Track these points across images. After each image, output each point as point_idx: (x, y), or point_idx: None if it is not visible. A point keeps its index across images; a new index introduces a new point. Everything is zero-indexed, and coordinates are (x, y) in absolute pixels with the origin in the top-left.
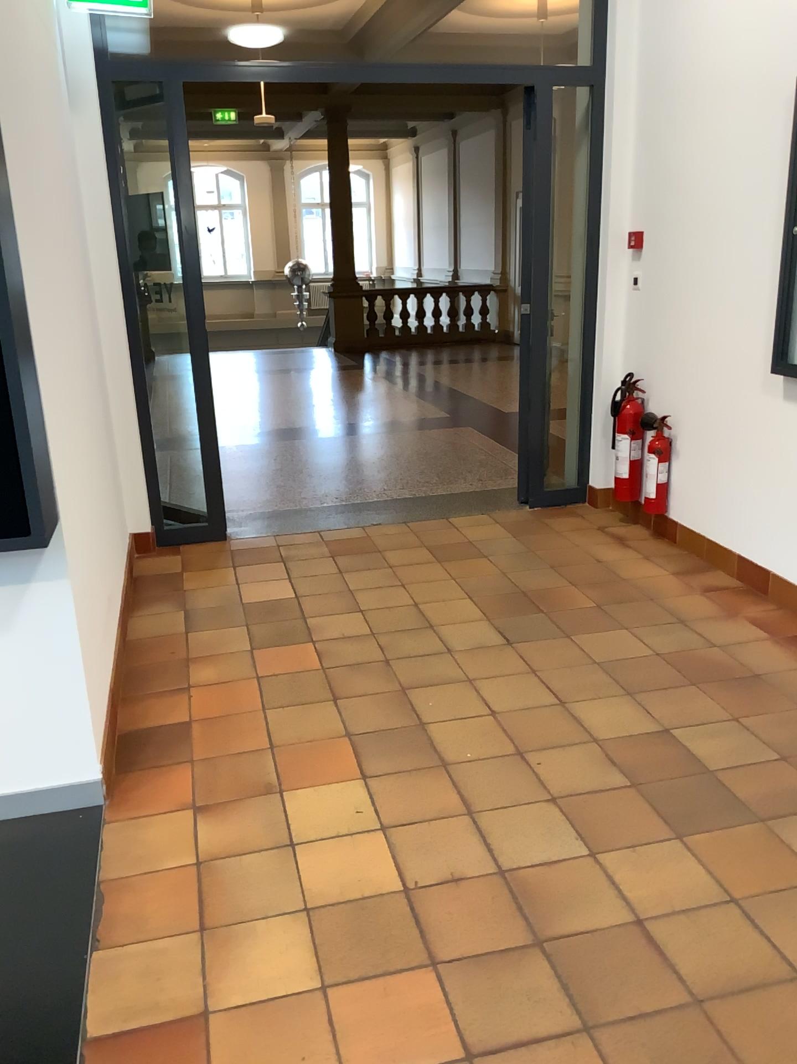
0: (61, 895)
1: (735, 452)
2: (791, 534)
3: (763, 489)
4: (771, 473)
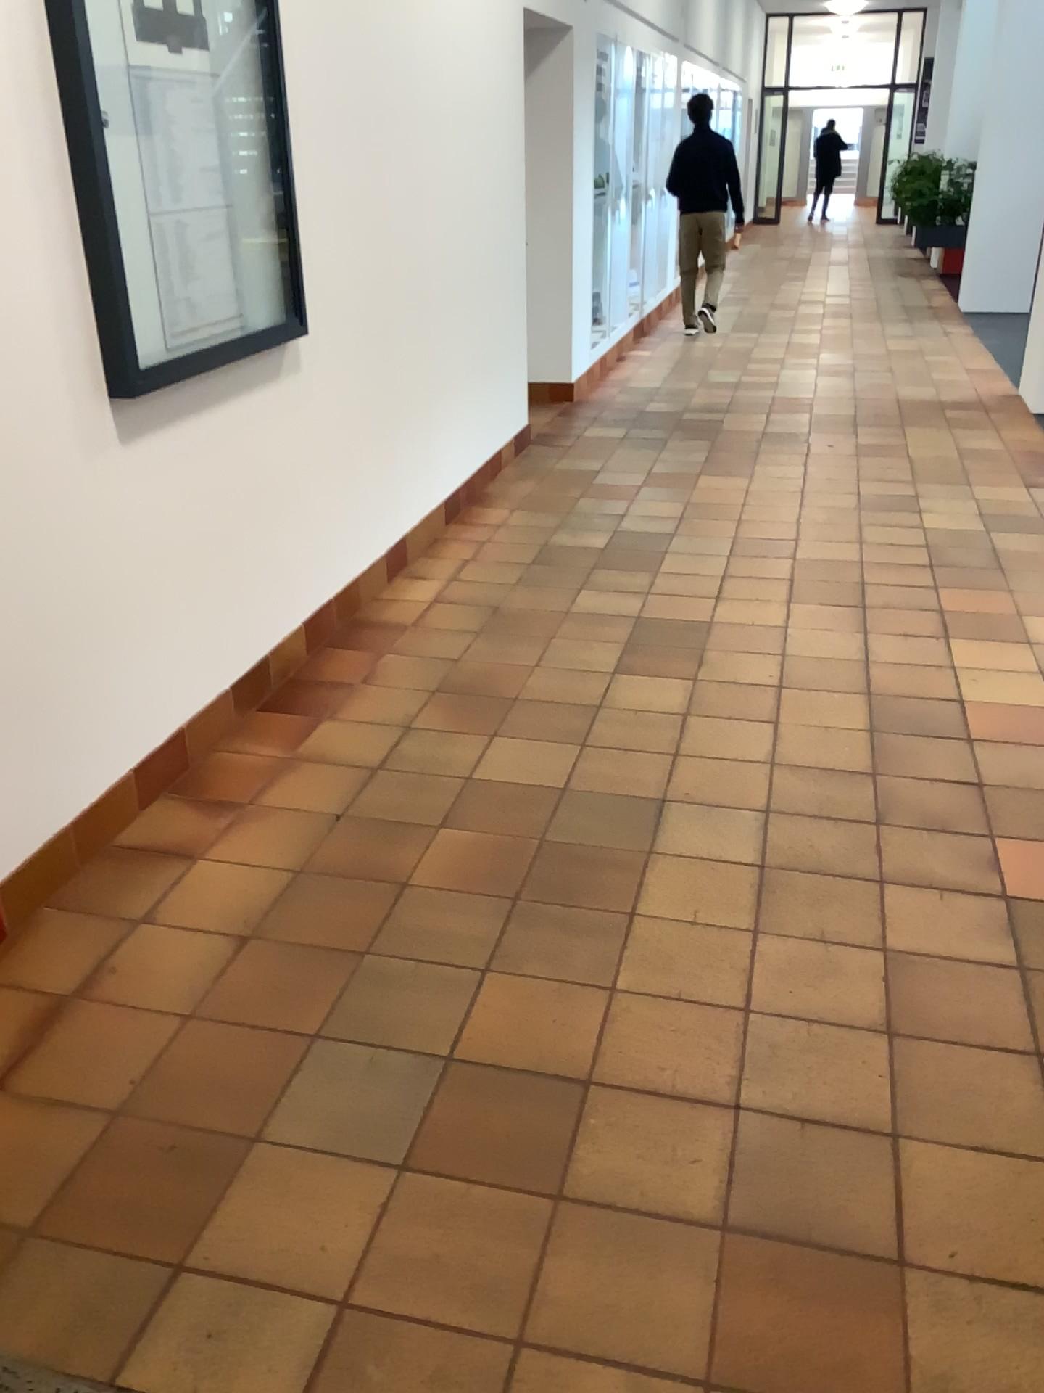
0: None
1: (94, 595)
2: (199, 632)
3: (149, 612)
4: (152, 574)
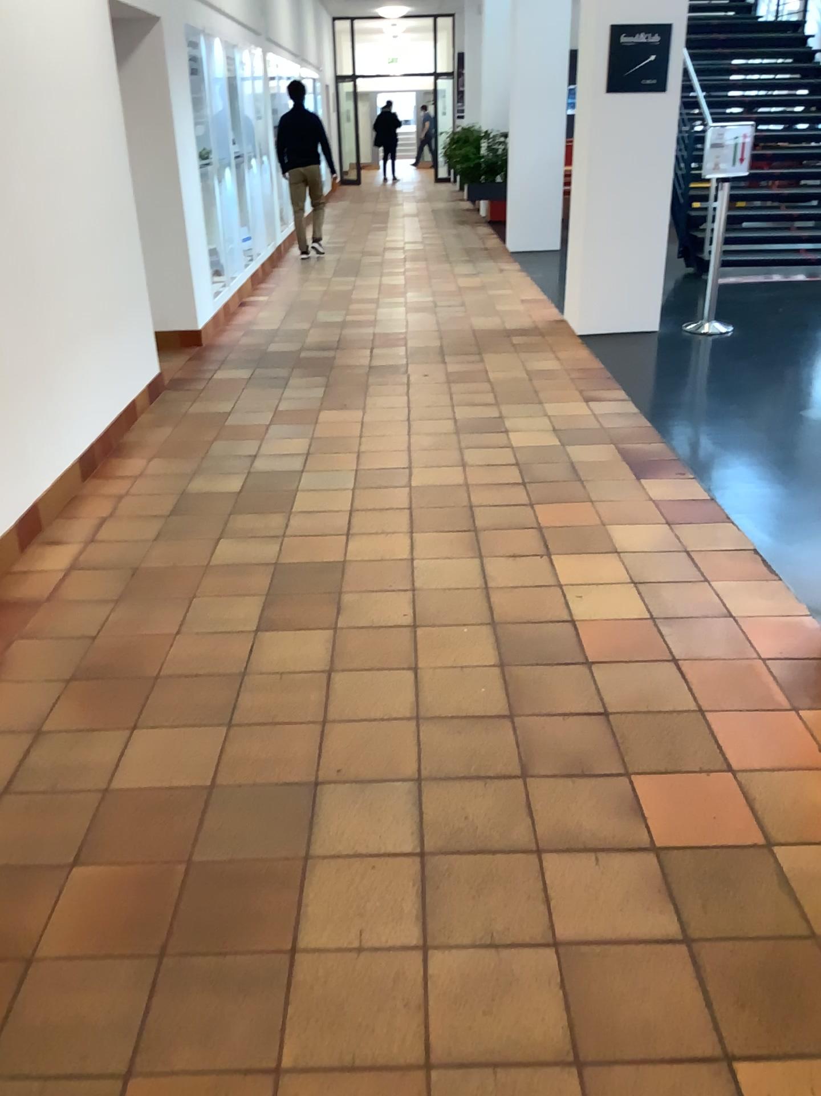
0: (799, 568)
1: None
2: None
3: None
4: None
